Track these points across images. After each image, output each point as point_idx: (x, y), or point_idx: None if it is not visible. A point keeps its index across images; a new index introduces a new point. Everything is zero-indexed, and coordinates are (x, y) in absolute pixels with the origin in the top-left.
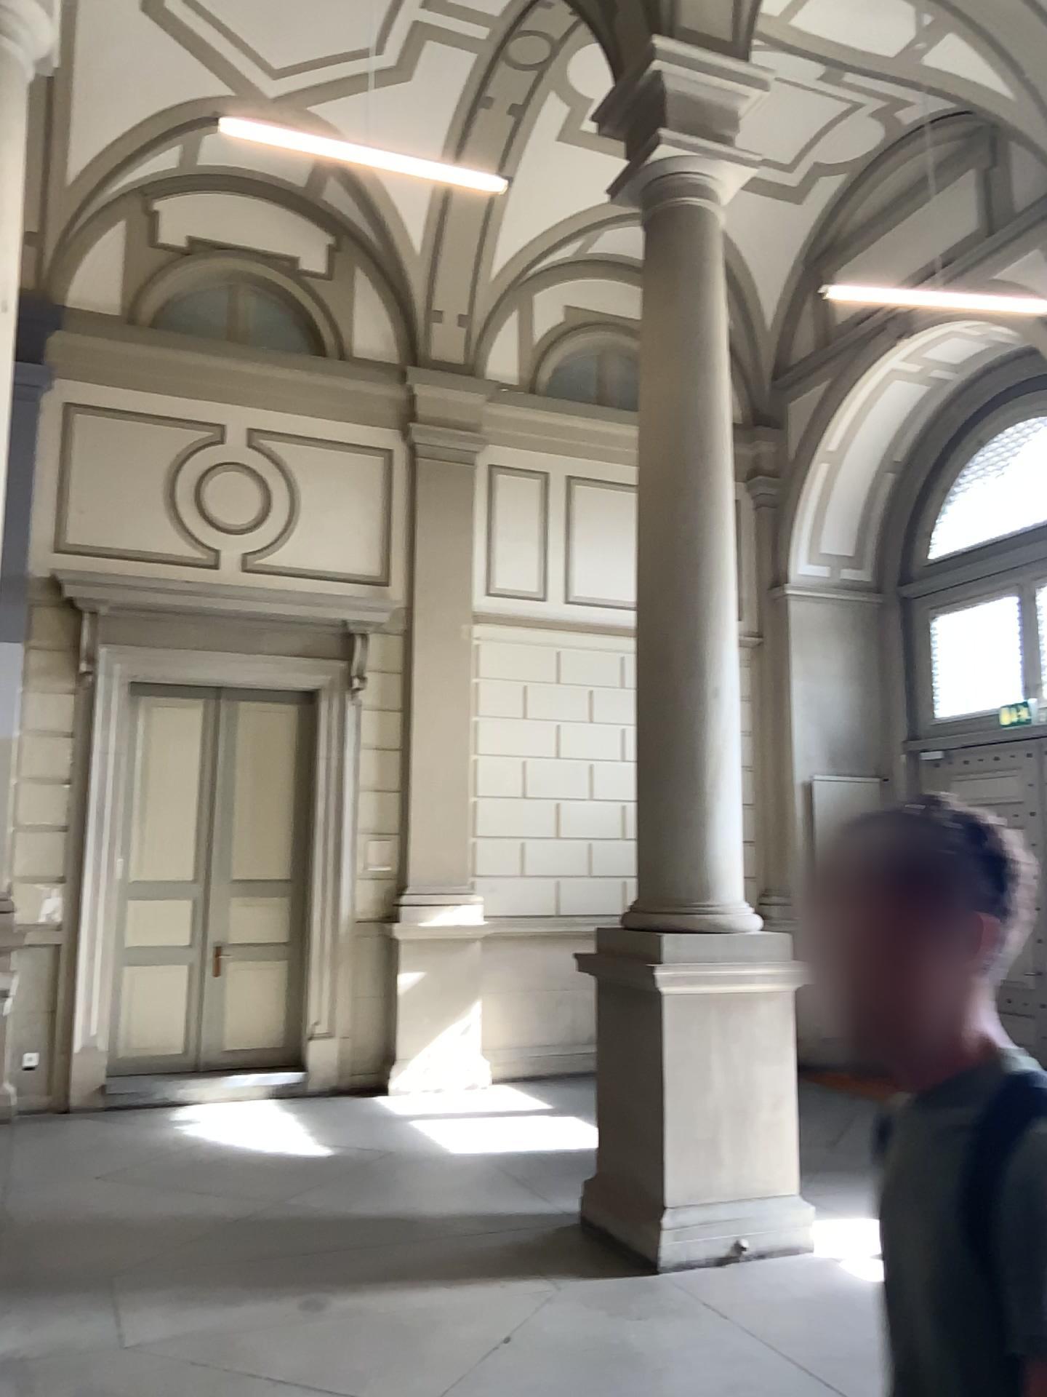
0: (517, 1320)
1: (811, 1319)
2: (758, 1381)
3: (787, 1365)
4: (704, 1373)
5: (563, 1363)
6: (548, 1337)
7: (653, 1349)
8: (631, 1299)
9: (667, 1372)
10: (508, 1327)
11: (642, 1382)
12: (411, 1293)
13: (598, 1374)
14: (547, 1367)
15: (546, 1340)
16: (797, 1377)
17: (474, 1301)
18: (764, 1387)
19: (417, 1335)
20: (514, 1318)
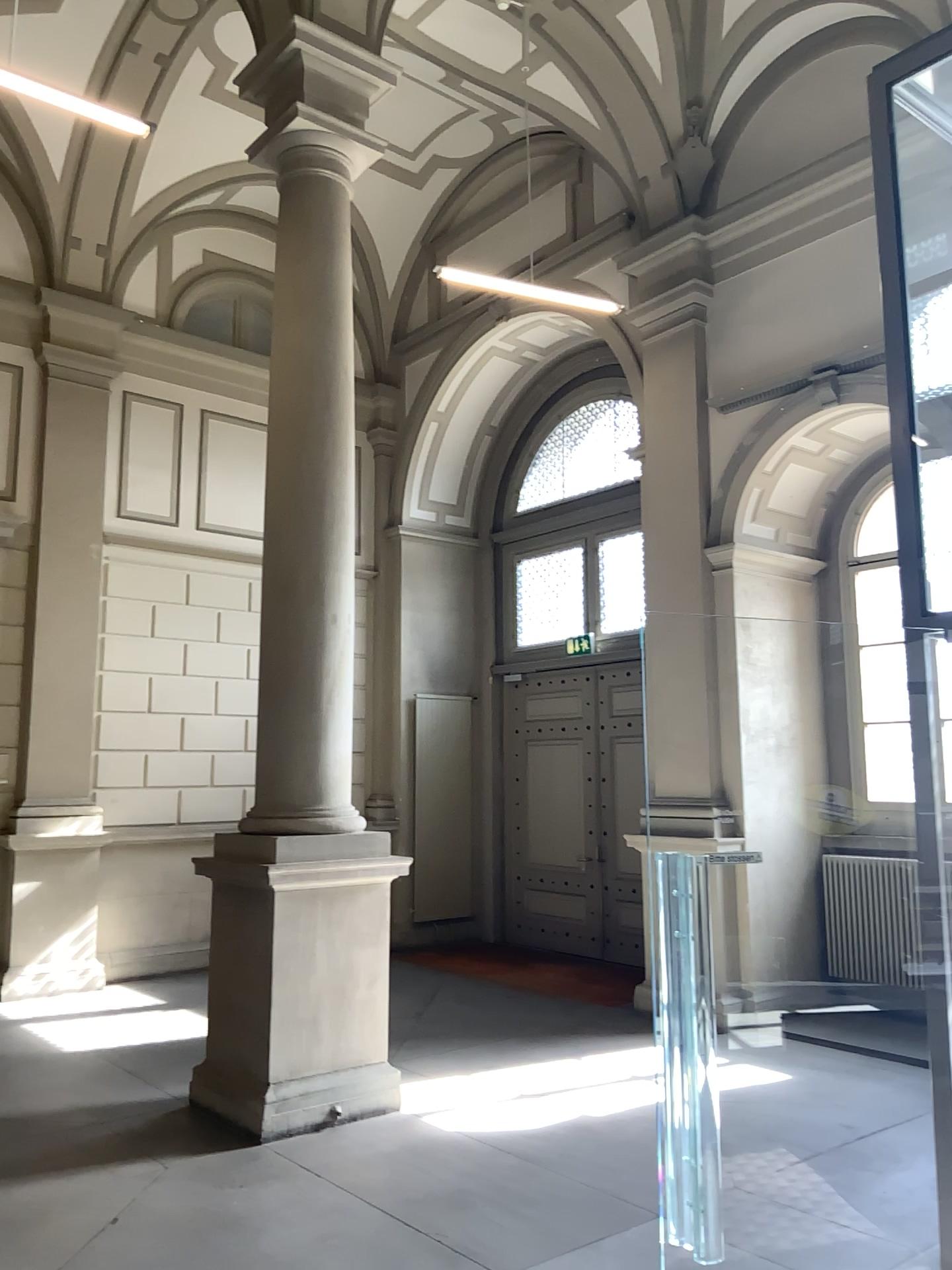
0: (127, 1203)
1: (397, 1169)
2: (350, 1228)
3: (377, 1212)
4: (302, 1228)
5: (172, 1237)
6: (158, 1214)
7: (257, 1213)
8: (238, 1170)
9: (269, 1231)
10: (119, 1210)
11: (246, 1244)
12: (21, 1189)
13: (205, 1242)
14: (156, 1243)
15: (155, 1218)
16: (385, 1221)
17: (85, 1190)
18: (356, 1233)
19: (25, 1230)
20: (124, 1201)
